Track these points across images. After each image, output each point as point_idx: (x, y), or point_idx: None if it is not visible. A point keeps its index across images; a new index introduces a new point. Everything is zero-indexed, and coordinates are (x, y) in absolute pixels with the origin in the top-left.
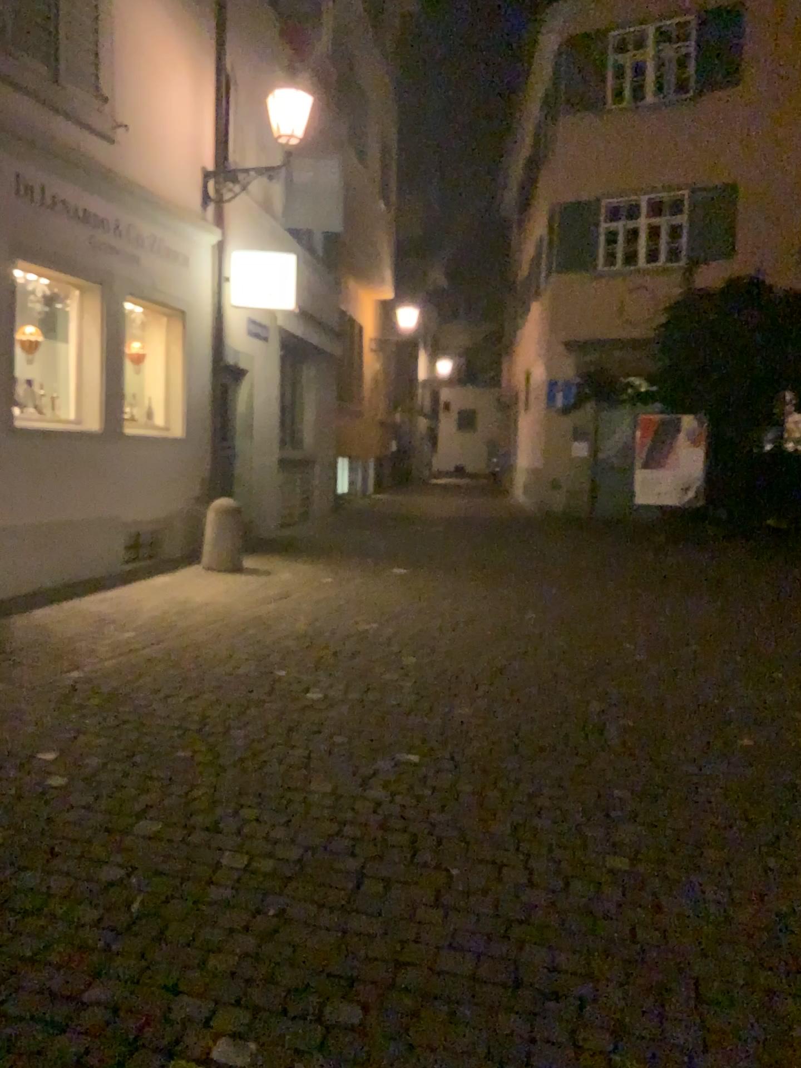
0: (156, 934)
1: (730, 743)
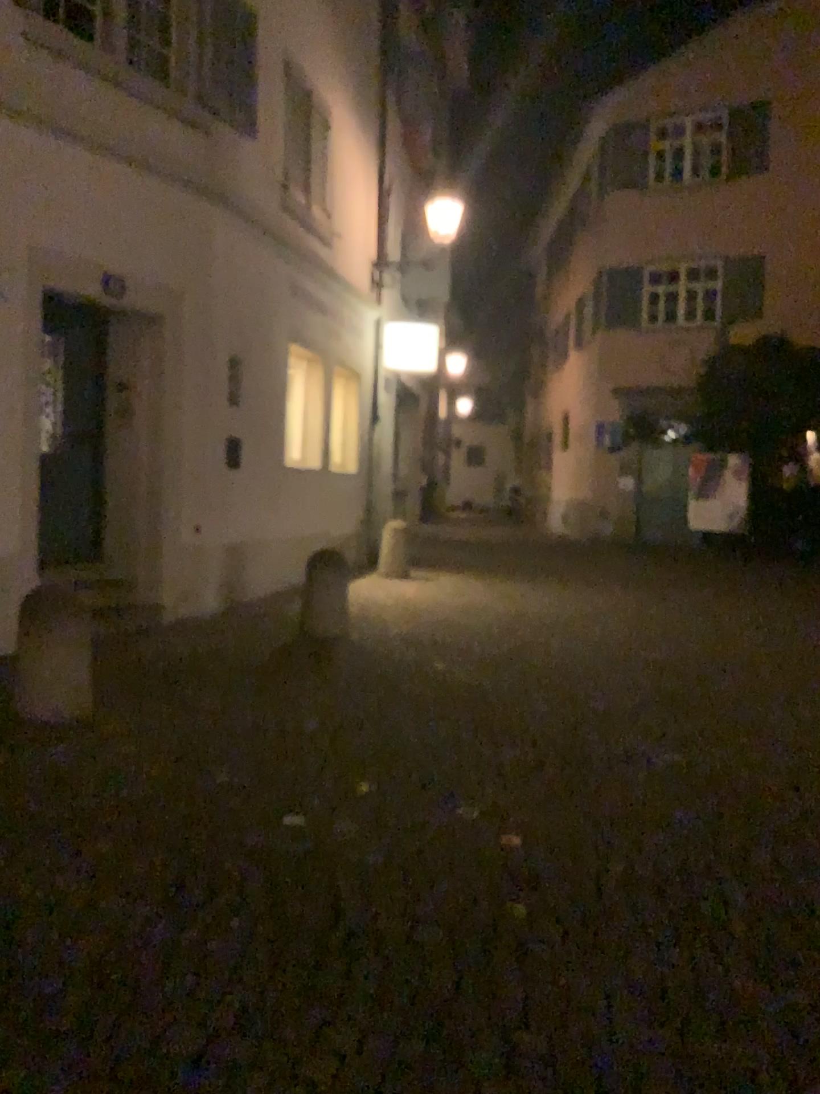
0: (599, 726)
1: None
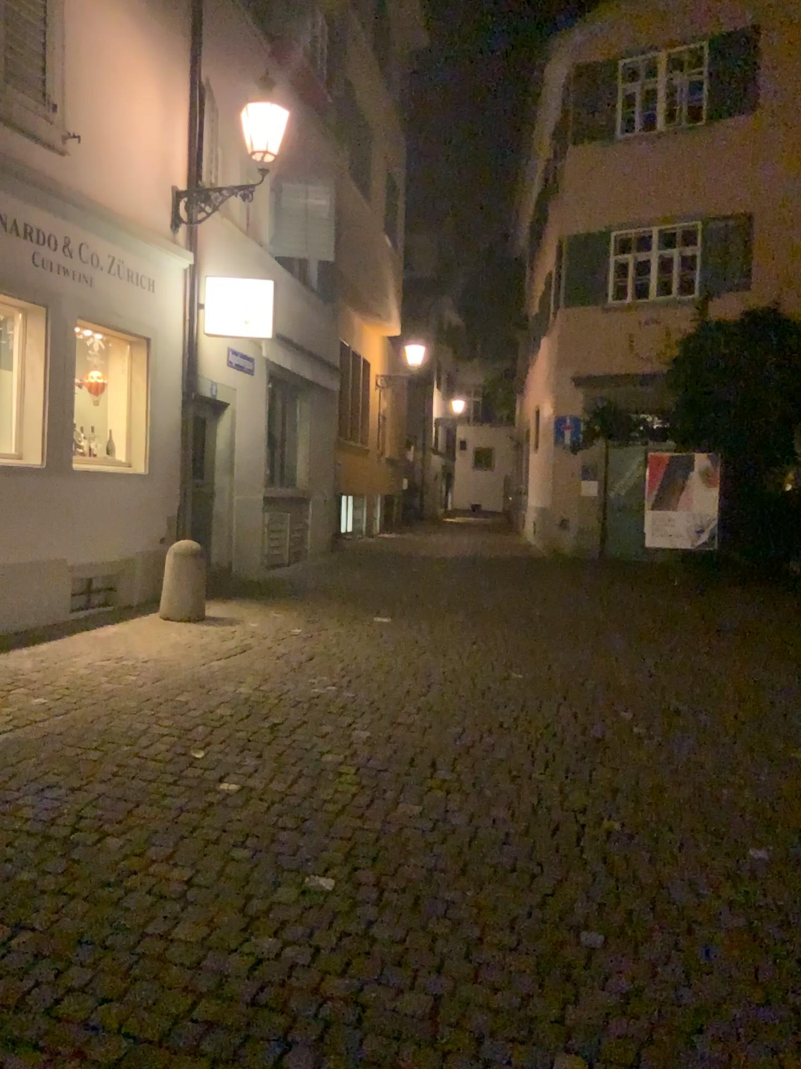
0: None
1: (739, 861)
